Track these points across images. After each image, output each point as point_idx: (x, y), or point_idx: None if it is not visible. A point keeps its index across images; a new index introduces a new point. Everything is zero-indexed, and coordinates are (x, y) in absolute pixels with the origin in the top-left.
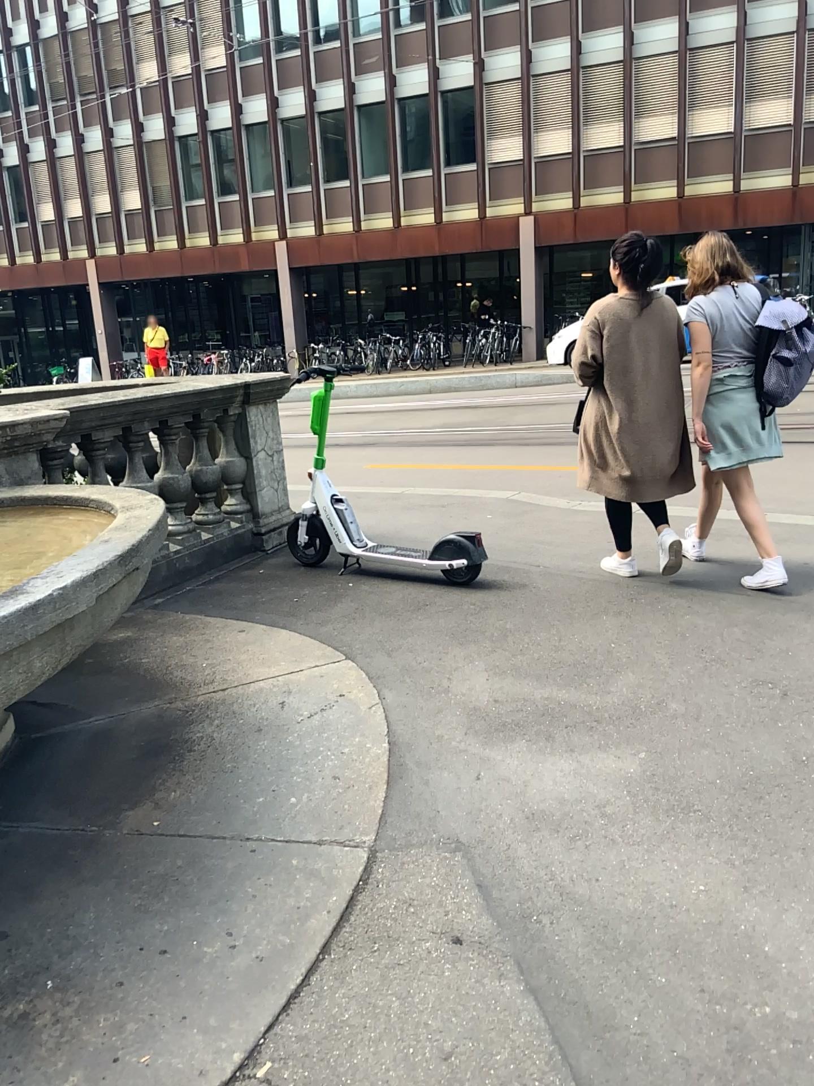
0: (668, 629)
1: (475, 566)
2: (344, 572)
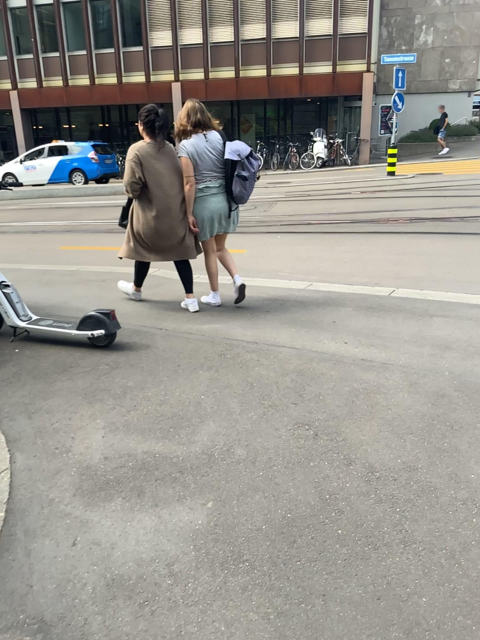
0: (240, 377)
1: (112, 332)
2: (17, 339)
